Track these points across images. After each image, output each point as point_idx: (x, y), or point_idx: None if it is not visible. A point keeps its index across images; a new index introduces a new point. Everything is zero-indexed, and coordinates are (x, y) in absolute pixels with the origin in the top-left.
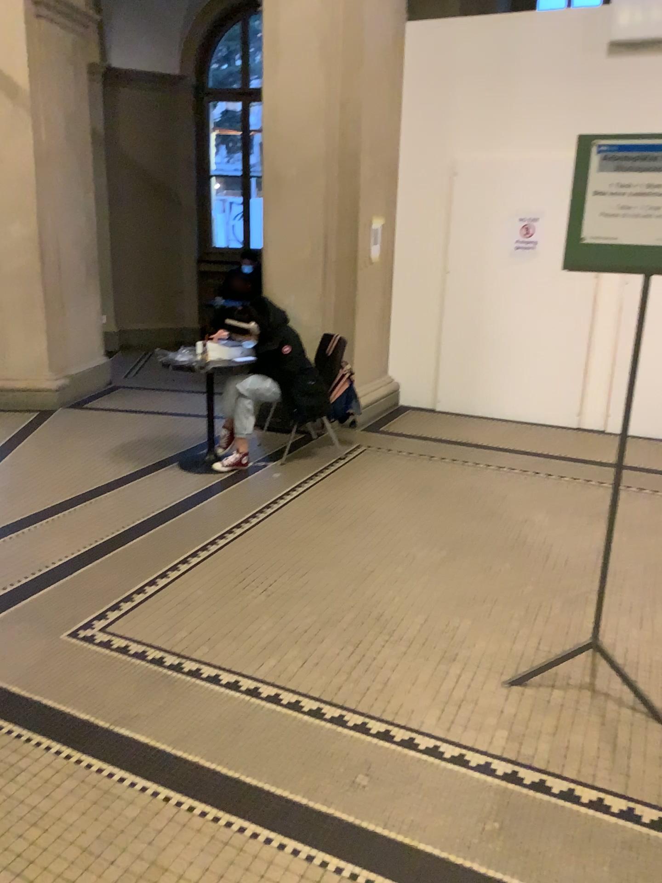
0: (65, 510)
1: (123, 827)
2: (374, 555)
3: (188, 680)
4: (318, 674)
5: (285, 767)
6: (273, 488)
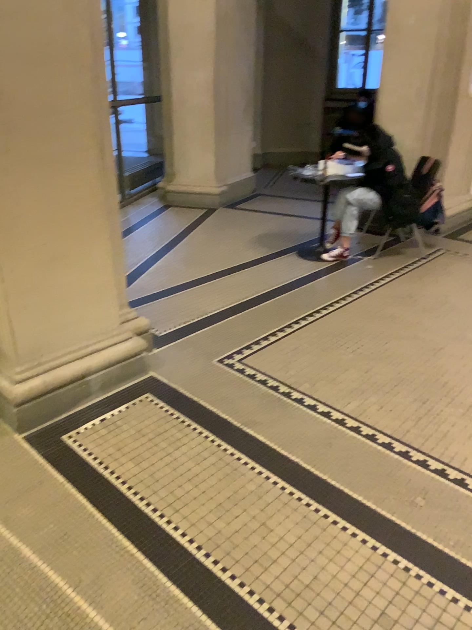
0: (219, 276)
1: (245, 494)
2: (443, 335)
3: (295, 404)
4: (391, 417)
5: (360, 479)
6: (367, 276)
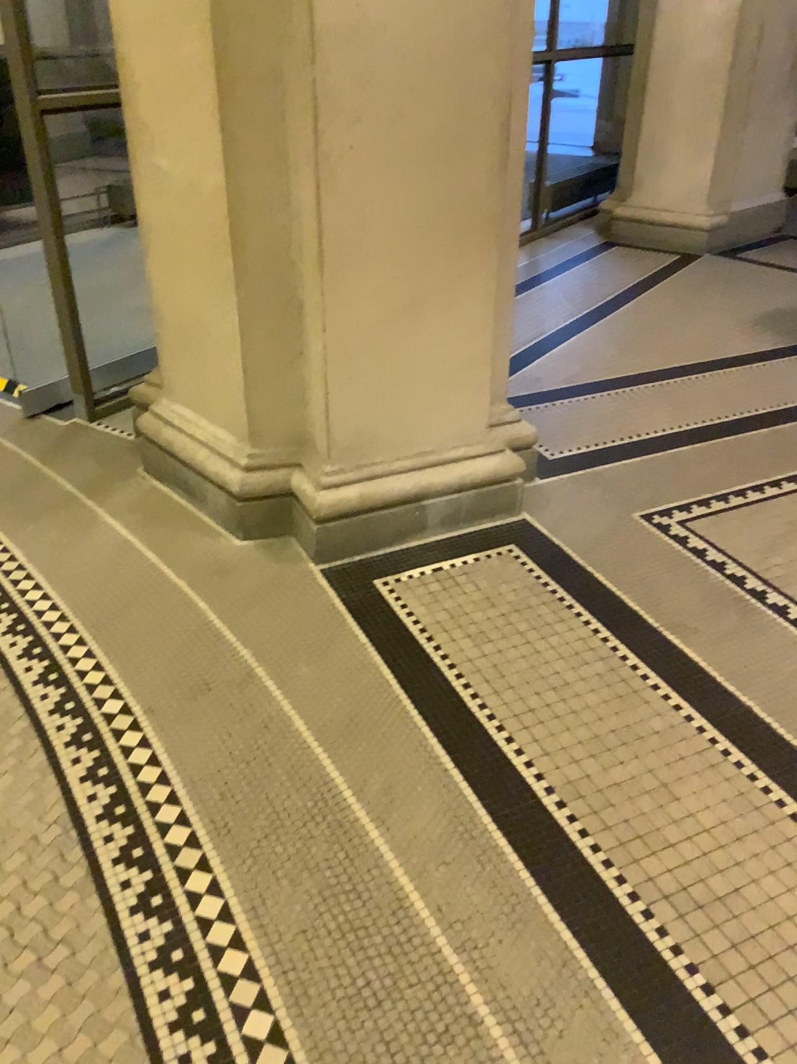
0: (677, 376)
1: (644, 734)
2: None
3: (768, 613)
4: None
5: None
6: None
